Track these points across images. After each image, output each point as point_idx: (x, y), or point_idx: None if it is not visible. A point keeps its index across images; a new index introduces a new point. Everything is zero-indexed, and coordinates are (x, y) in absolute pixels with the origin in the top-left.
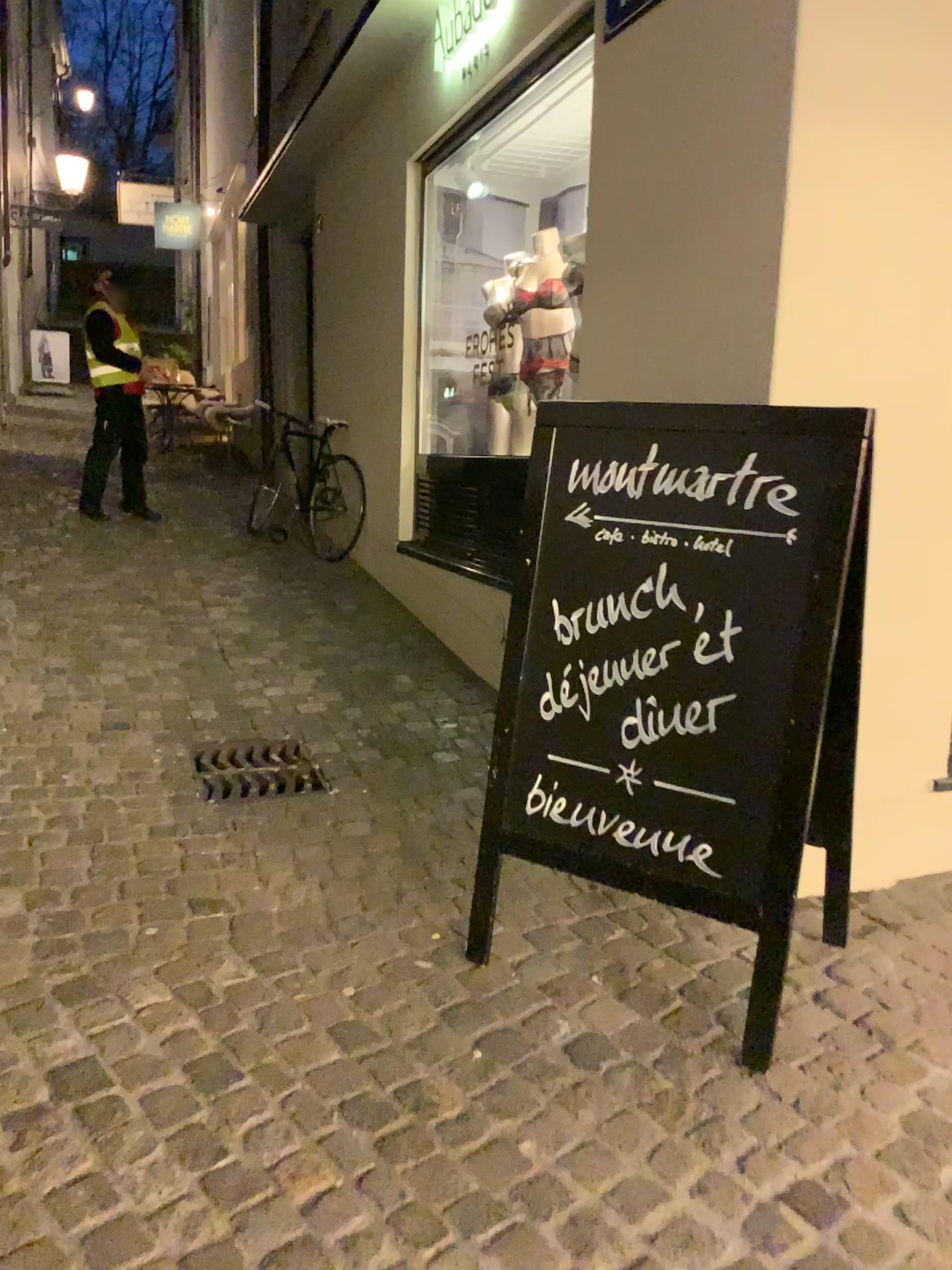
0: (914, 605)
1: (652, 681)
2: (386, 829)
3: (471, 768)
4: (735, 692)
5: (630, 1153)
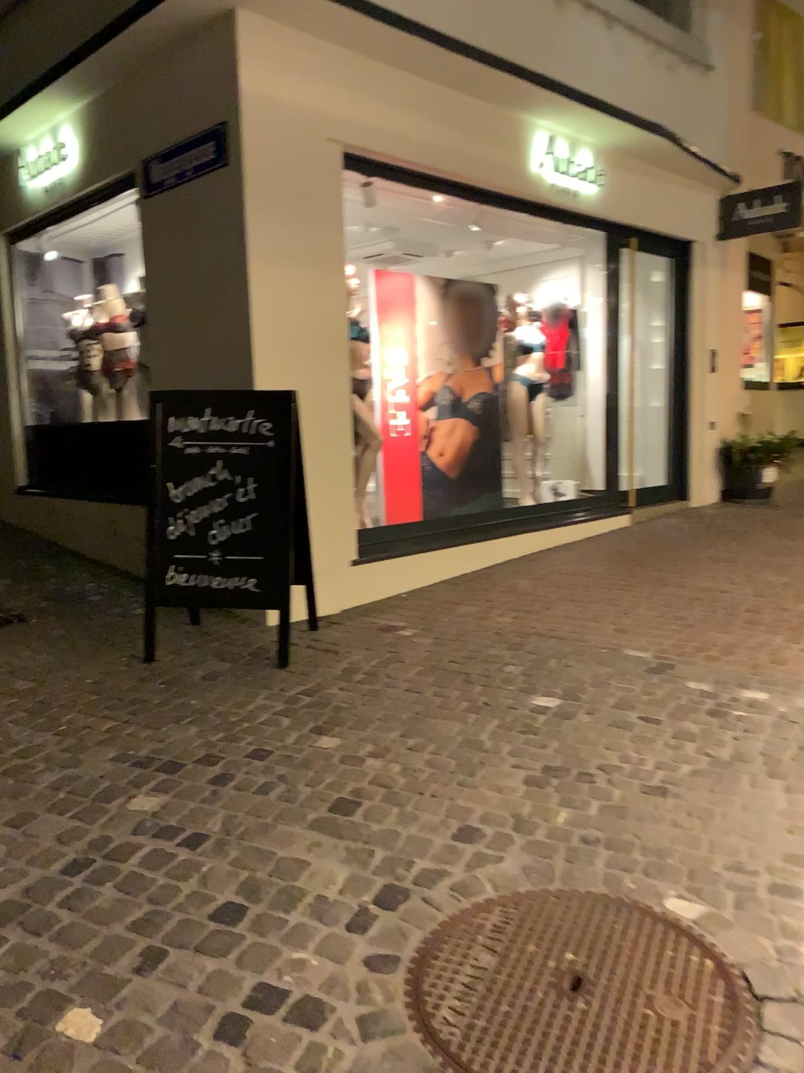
0: (331, 476)
1: (218, 512)
2: (76, 626)
3: (114, 597)
4: (255, 510)
5: (236, 694)
